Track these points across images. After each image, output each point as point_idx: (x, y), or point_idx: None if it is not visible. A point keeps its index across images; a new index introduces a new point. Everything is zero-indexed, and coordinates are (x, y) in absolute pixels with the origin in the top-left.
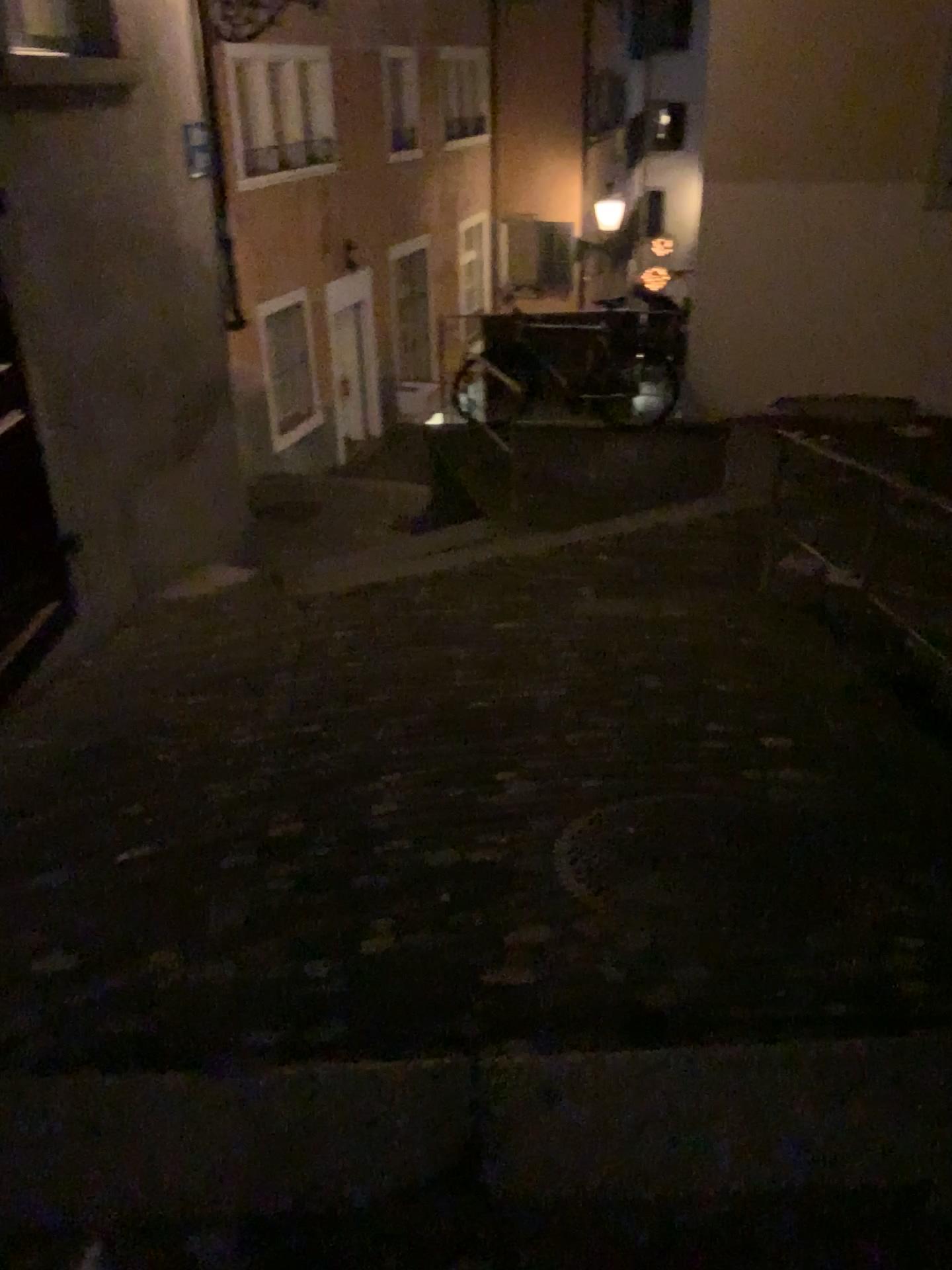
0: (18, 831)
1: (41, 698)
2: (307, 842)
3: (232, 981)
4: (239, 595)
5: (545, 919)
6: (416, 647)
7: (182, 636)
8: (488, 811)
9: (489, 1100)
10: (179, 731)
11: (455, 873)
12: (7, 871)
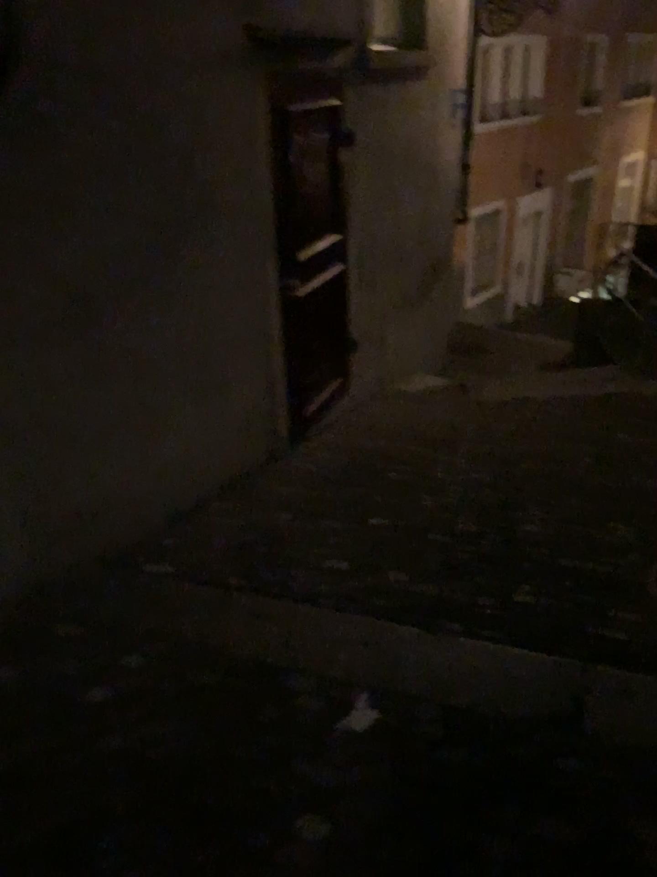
0: (317, 495)
1: (328, 430)
2: (481, 533)
3: (436, 592)
4: (443, 391)
5: (633, 603)
6: (558, 438)
7: (408, 409)
8: (600, 539)
9: (589, 681)
10: (405, 461)
11: (575, 567)
12: (313, 513)
